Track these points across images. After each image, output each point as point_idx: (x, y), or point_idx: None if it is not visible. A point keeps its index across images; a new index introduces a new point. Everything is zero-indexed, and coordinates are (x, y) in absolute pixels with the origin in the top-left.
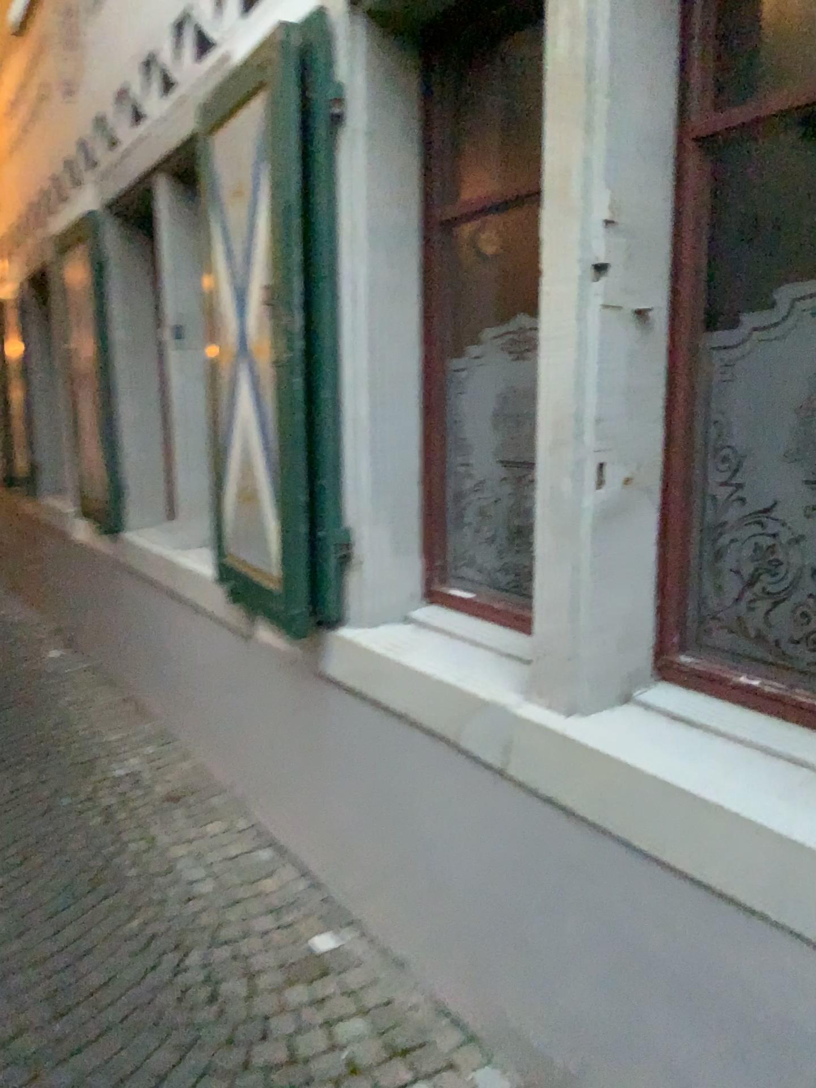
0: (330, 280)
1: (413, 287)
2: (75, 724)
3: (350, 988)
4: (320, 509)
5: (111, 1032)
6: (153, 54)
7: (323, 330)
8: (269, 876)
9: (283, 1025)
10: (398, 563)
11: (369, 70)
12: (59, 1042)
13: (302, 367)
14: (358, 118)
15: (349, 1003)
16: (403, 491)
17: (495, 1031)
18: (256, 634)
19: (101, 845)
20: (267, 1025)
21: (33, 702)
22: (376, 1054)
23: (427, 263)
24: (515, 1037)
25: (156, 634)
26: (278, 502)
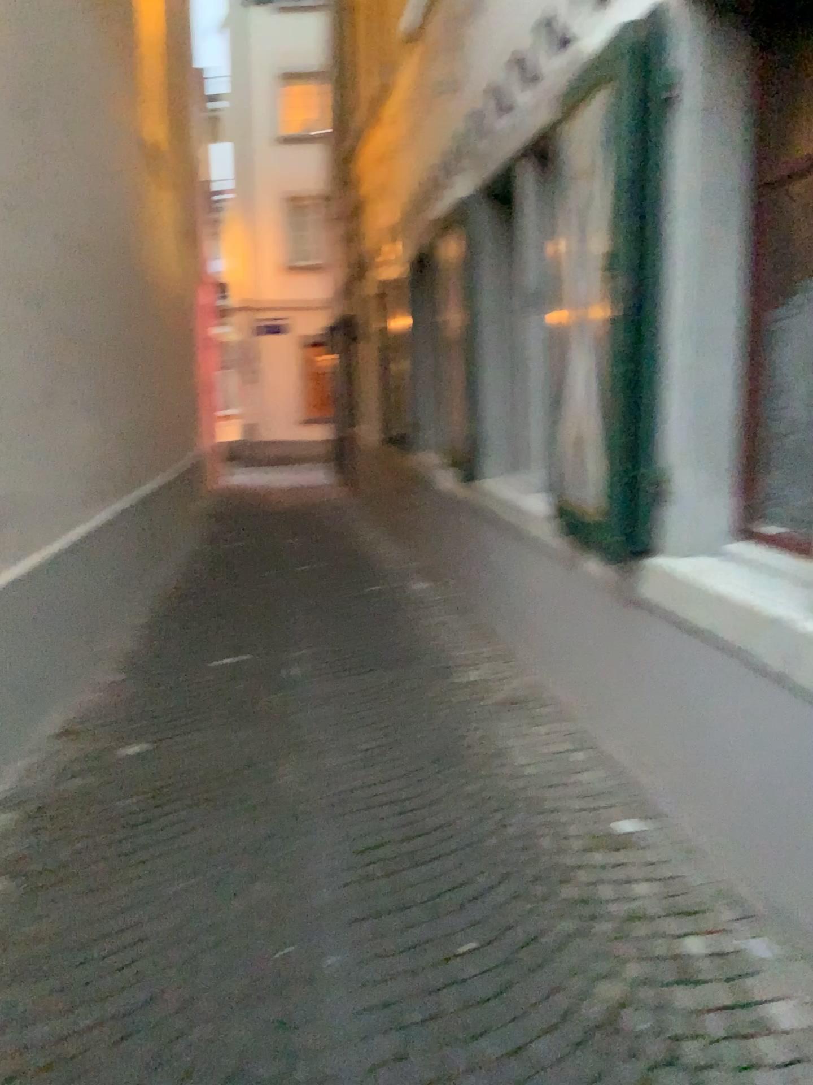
0: (655, 247)
1: (735, 247)
2: (436, 639)
3: (646, 860)
4: (639, 451)
5: (452, 856)
6: (517, 54)
7: (648, 292)
8: (587, 771)
9: (586, 875)
10: (711, 501)
11: (697, 54)
12: (414, 854)
13: (628, 326)
14: (687, 100)
15: (644, 870)
16: (718, 435)
17: (769, 907)
18: (584, 561)
19: (452, 730)
20: (572, 872)
21: (403, 620)
22: (662, 908)
23: (750, 224)
24: (785, 910)
25: (504, 566)
26: (603, 444)
